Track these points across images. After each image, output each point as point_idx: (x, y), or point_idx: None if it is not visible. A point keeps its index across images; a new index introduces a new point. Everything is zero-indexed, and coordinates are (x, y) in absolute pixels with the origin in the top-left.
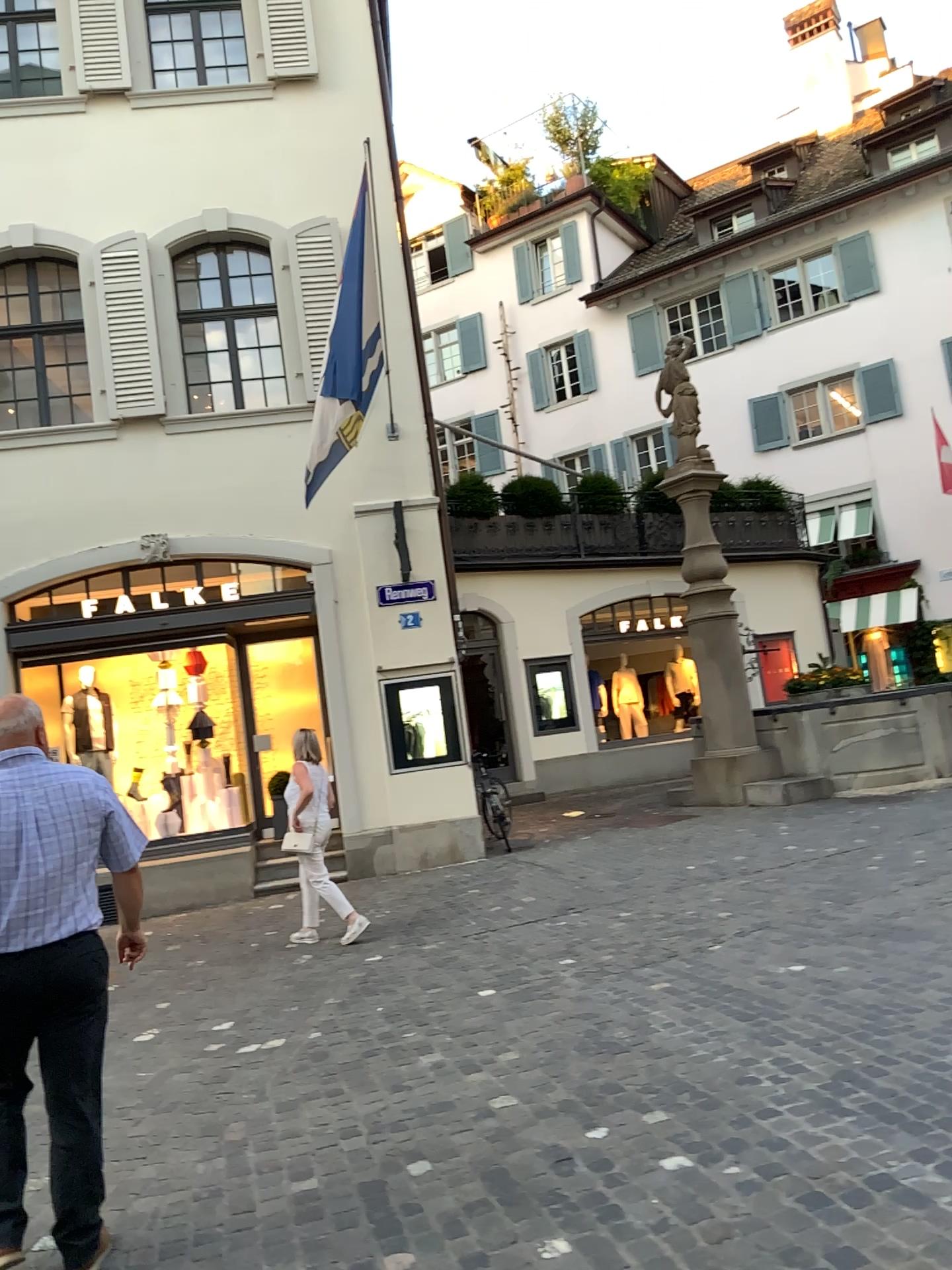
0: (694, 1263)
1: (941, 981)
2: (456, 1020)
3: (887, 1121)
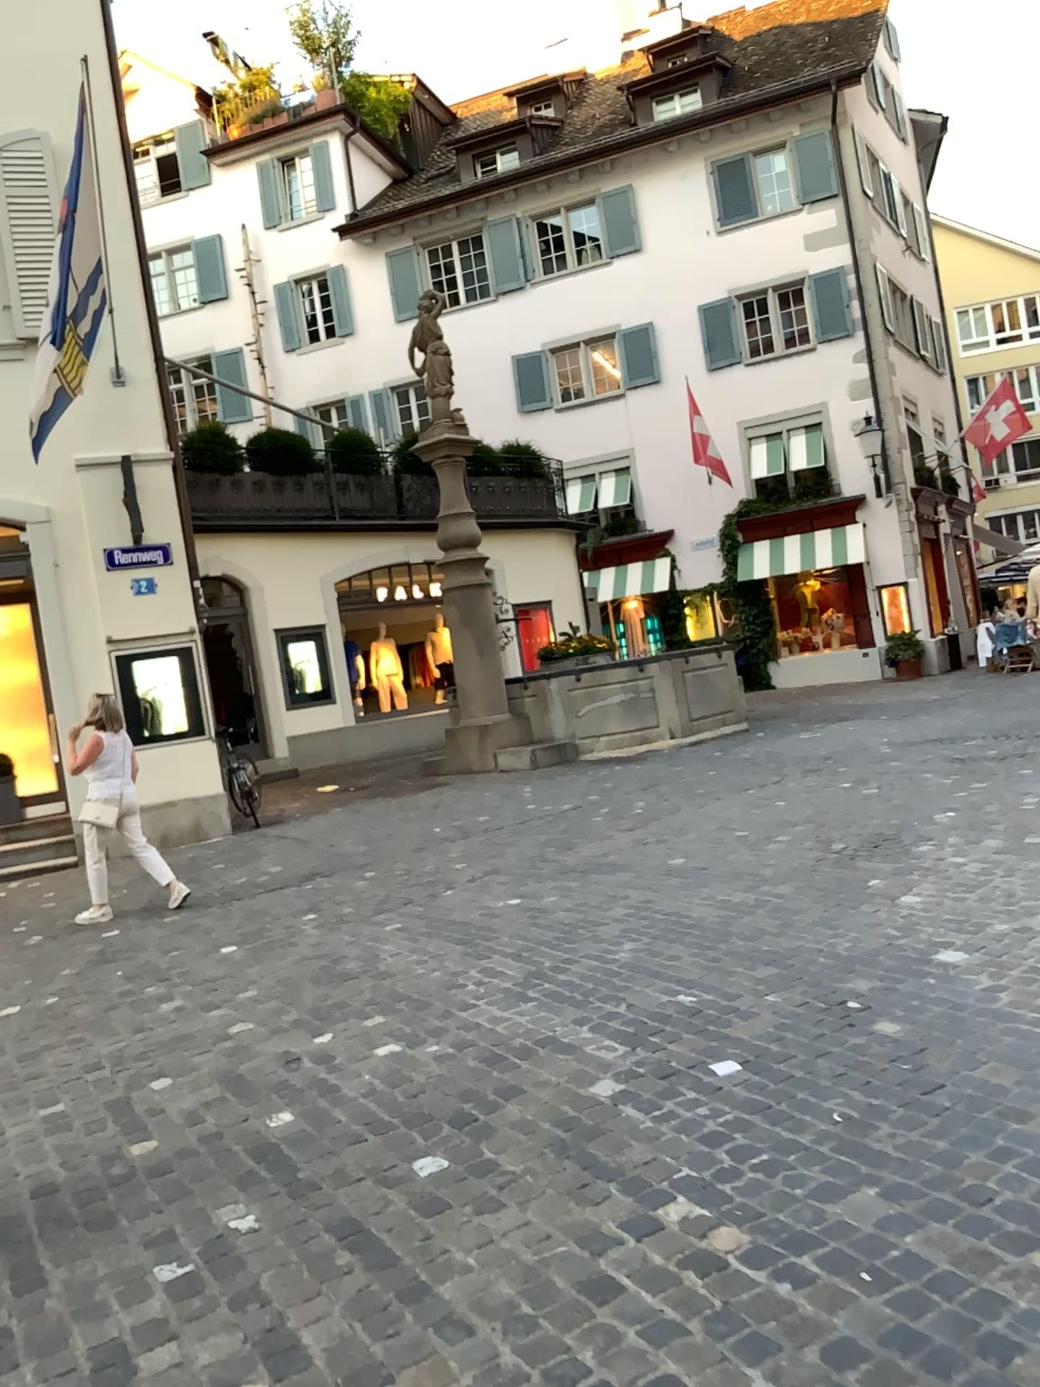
0: (395, 1113)
1: (630, 901)
2: (197, 970)
3: (563, 1003)
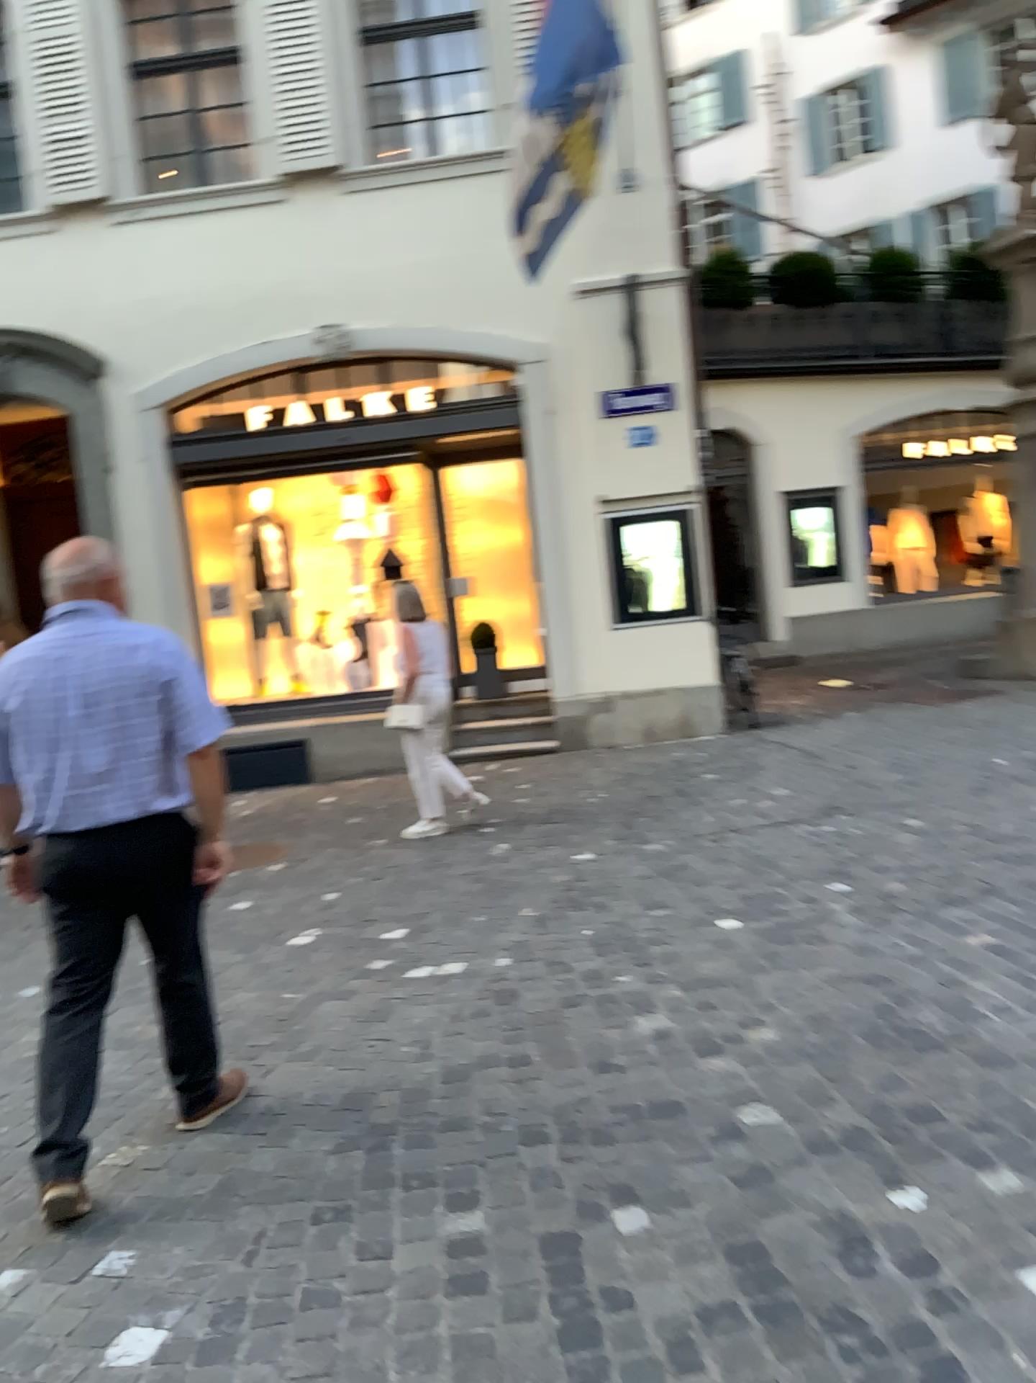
0: None
1: None
2: (688, 967)
3: None
